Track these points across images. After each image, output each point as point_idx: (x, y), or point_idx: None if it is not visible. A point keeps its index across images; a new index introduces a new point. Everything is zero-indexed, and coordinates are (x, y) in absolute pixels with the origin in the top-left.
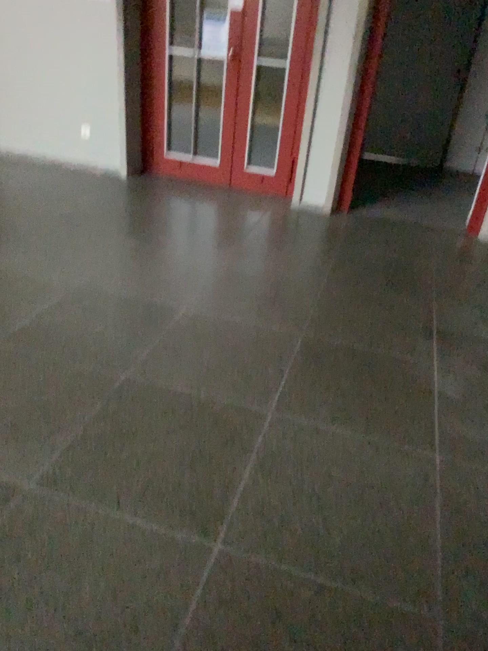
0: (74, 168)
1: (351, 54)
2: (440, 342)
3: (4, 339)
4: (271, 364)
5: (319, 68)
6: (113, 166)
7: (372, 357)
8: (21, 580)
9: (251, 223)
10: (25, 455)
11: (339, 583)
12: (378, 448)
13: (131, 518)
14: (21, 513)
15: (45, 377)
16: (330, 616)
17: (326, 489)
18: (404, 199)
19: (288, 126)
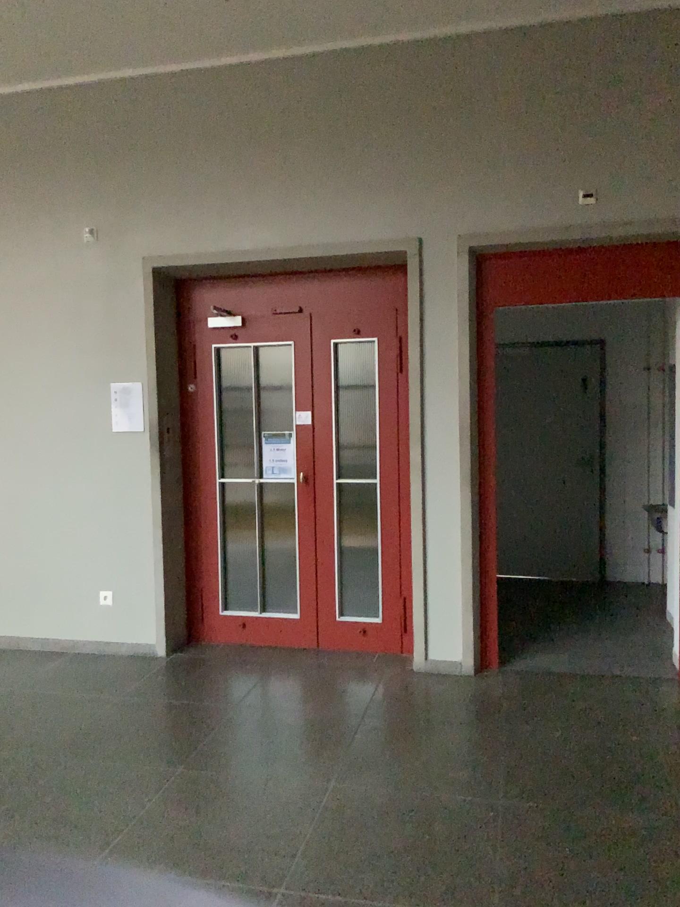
0: (88, 653)
1: (463, 460)
2: None
3: None
4: None
5: (422, 481)
6: (146, 642)
7: None
8: None
9: (362, 709)
10: None
11: None
12: None
13: None
14: None
15: None
16: None
17: None
18: (573, 636)
19: (391, 558)
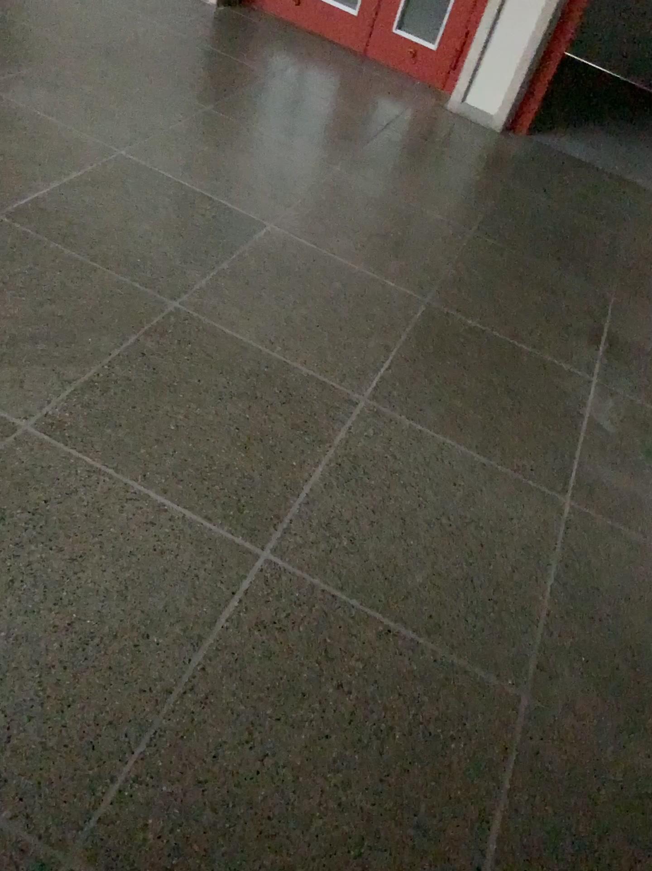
0: None
1: None
2: (608, 351)
3: (9, 212)
4: (376, 331)
5: None
6: None
7: (513, 352)
8: (2, 544)
9: (386, 120)
10: (24, 383)
11: (409, 630)
12: (495, 474)
13: (157, 496)
14: (11, 460)
15: (62, 280)
16: (390, 668)
17: (417, 513)
18: (609, 134)
19: None
